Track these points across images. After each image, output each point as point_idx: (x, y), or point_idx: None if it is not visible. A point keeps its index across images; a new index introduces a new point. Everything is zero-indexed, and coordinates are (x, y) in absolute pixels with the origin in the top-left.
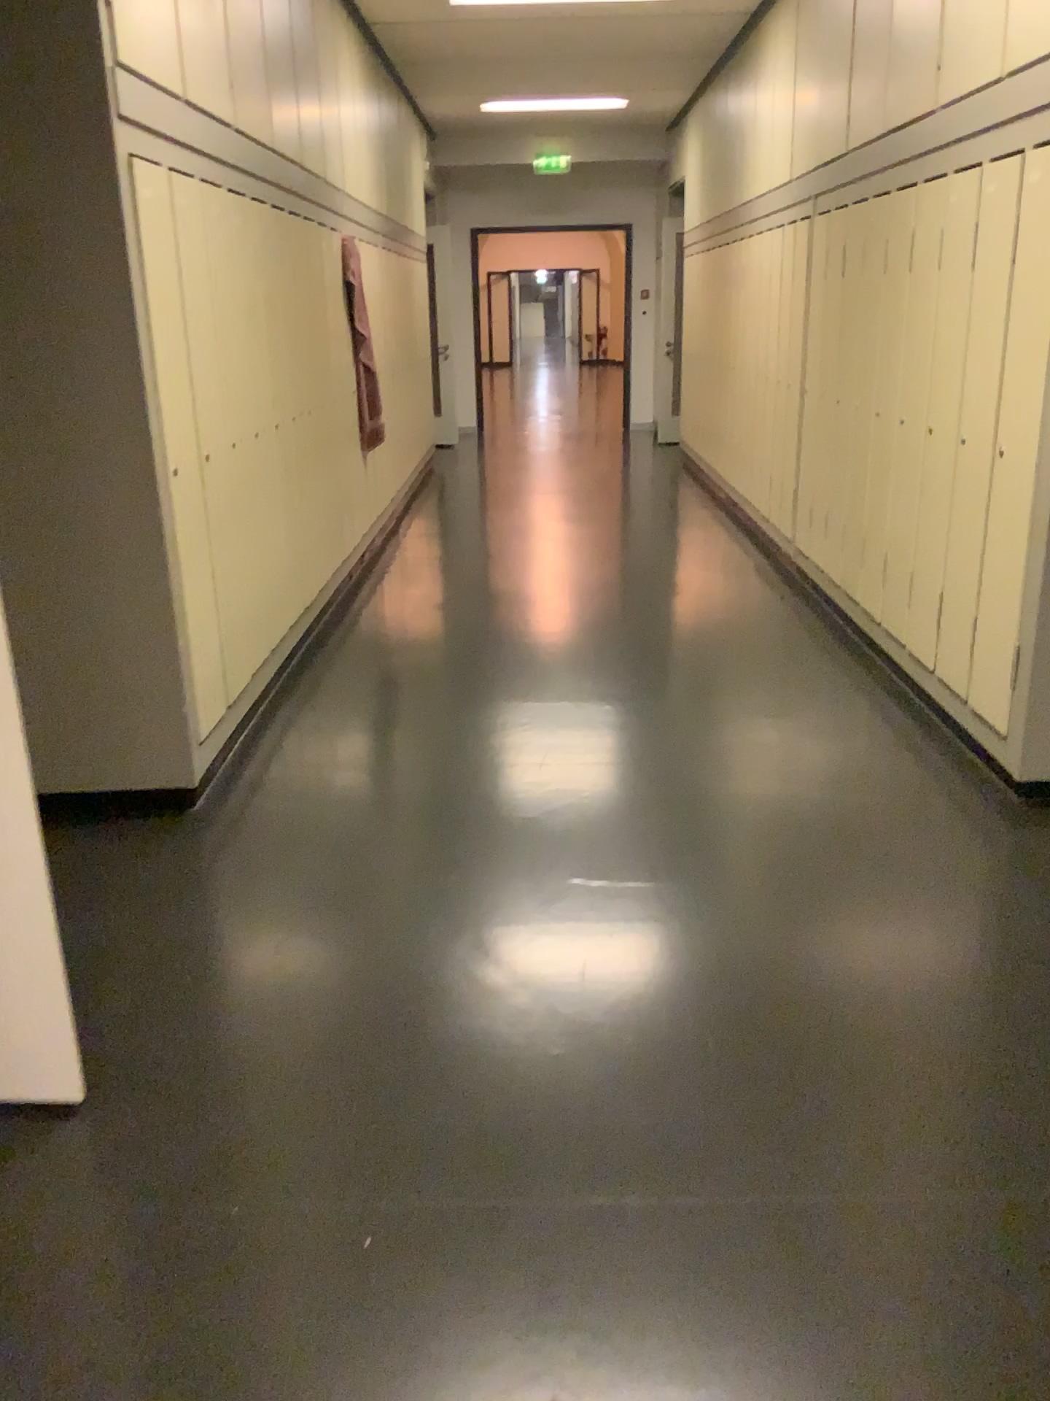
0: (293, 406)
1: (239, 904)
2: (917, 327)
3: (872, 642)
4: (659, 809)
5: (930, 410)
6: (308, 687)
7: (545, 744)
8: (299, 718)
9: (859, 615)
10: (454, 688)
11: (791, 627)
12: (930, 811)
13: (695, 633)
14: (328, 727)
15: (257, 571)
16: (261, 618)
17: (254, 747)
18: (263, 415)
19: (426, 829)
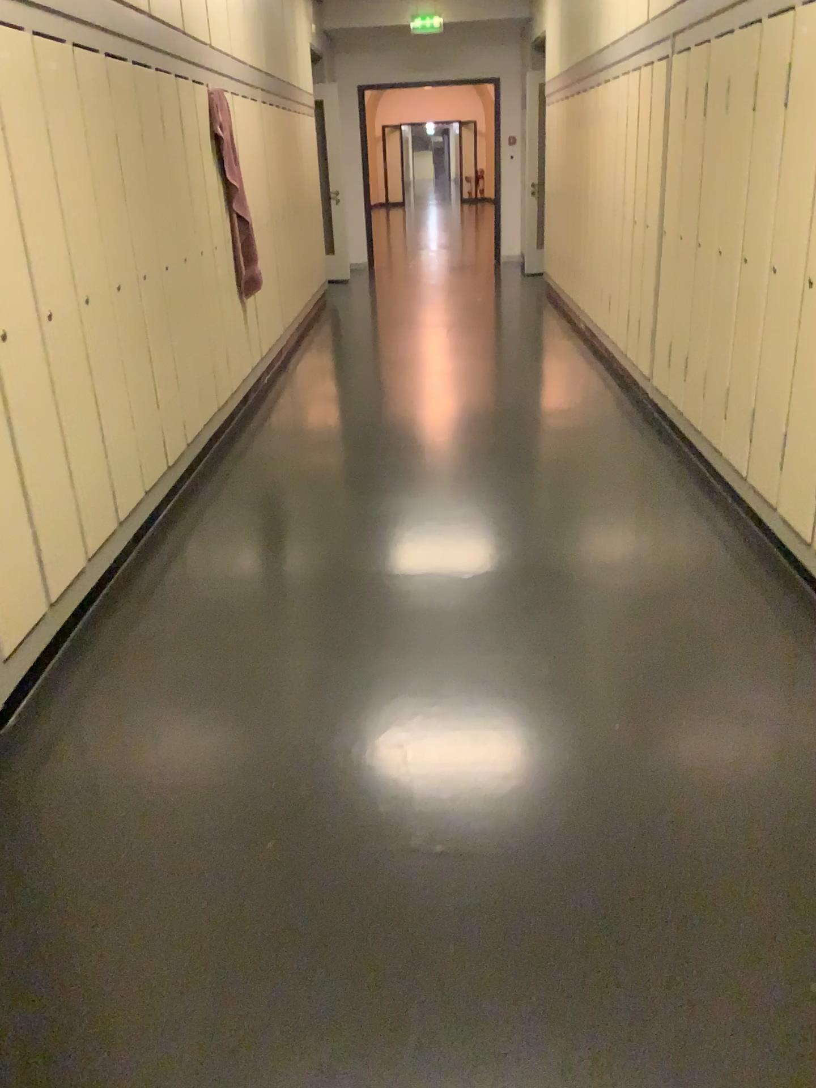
0: (143, 267)
1: (19, 881)
2: (790, 171)
3: (731, 495)
4: (510, 725)
5: (806, 265)
6: (164, 555)
7: (393, 629)
8: (145, 598)
9: (717, 465)
10: (309, 556)
11: (648, 474)
12: (812, 728)
13: (553, 484)
14: (173, 607)
15: (95, 447)
16: (102, 495)
17: (91, 636)
18: (98, 280)
19: (251, 756)
